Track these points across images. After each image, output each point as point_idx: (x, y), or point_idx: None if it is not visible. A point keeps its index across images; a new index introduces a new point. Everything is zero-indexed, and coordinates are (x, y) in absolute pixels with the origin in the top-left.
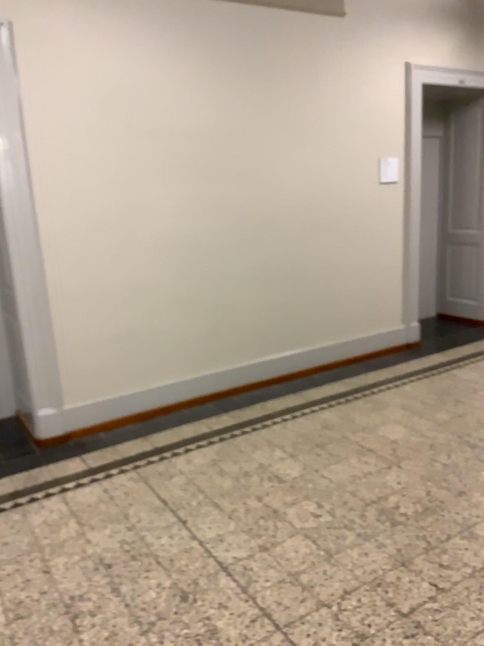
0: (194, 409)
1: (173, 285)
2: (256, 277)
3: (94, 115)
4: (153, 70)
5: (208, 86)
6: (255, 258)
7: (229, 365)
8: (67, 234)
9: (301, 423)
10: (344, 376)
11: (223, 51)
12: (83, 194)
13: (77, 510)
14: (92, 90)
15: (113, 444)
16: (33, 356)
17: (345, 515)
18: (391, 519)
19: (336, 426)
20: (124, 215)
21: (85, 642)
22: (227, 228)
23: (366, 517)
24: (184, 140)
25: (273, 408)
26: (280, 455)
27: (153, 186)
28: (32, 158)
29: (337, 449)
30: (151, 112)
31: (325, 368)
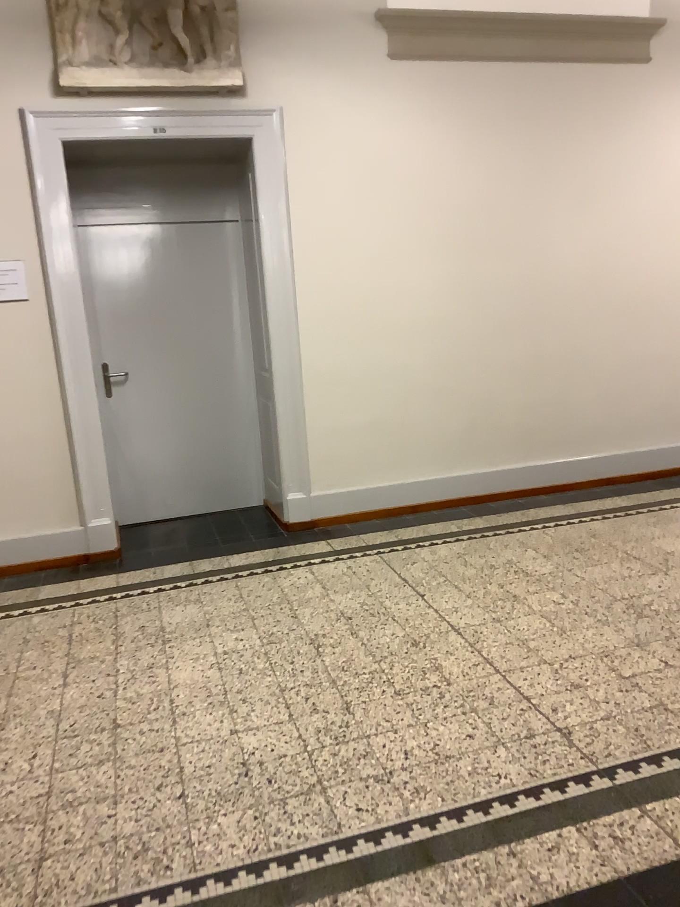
0: (446, 510)
1: (429, 373)
2: (525, 369)
3: (355, 195)
4: (418, 145)
5: (477, 157)
6: (525, 347)
7: (489, 467)
8: (323, 316)
9: (564, 530)
10: (629, 489)
11: (496, 117)
12: (340, 276)
13: (323, 579)
14: (354, 170)
15: (359, 534)
16: (284, 439)
17: (589, 604)
18: (639, 612)
19: (604, 535)
20: (380, 298)
21: (330, 659)
22: (493, 312)
23: (612, 608)
24: (448, 216)
25: (535, 516)
26: (533, 554)
27: (412, 267)
28: (294, 241)
29: (599, 553)
30: (414, 188)
31: (608, 481)
